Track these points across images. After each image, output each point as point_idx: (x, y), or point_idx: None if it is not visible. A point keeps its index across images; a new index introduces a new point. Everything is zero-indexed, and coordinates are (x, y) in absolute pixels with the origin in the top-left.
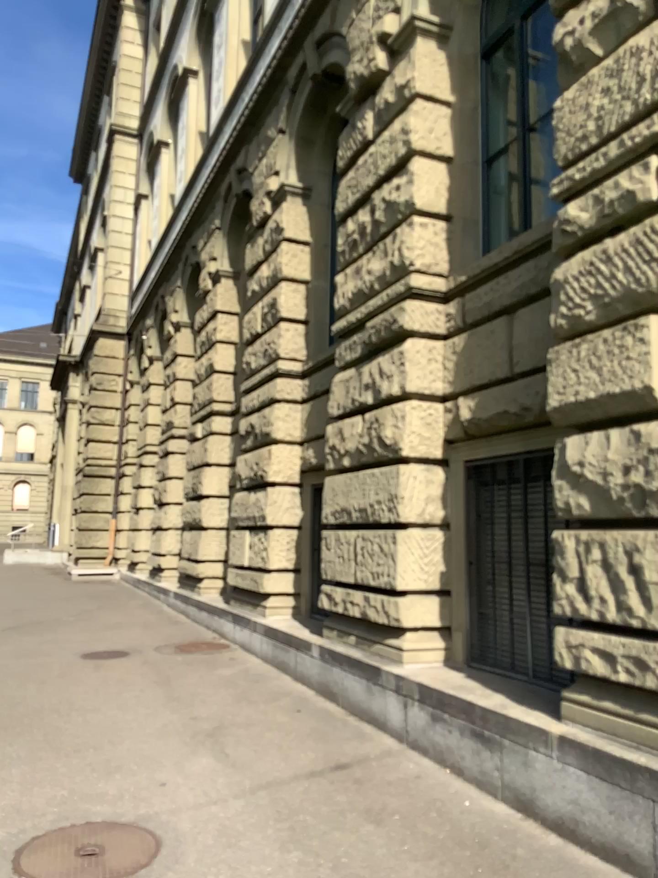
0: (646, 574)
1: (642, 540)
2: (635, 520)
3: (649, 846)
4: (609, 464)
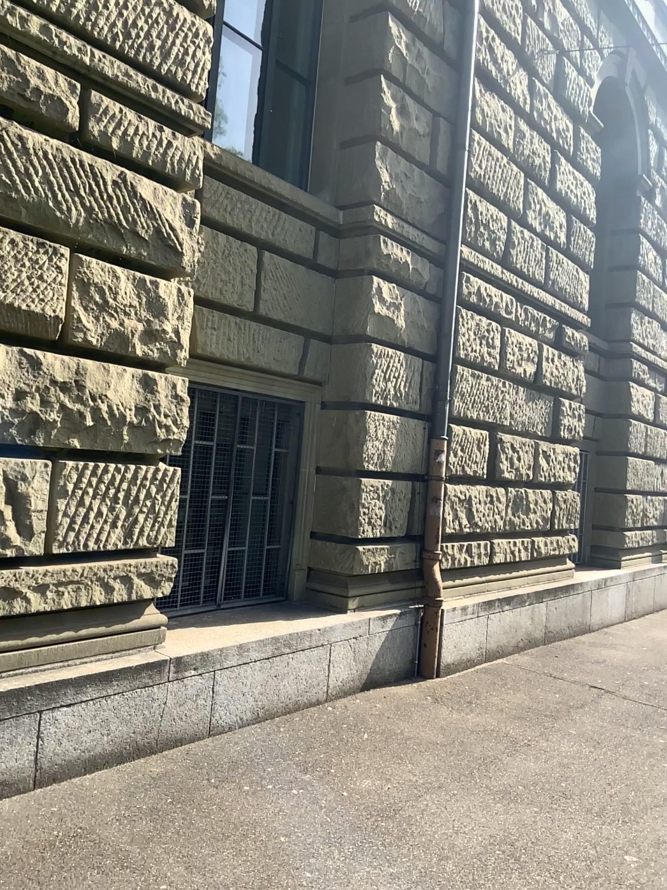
0: (25, 502)
1: (30, 469)
2: (22, 448)
3: (34, 754)
4: (6, 385)
